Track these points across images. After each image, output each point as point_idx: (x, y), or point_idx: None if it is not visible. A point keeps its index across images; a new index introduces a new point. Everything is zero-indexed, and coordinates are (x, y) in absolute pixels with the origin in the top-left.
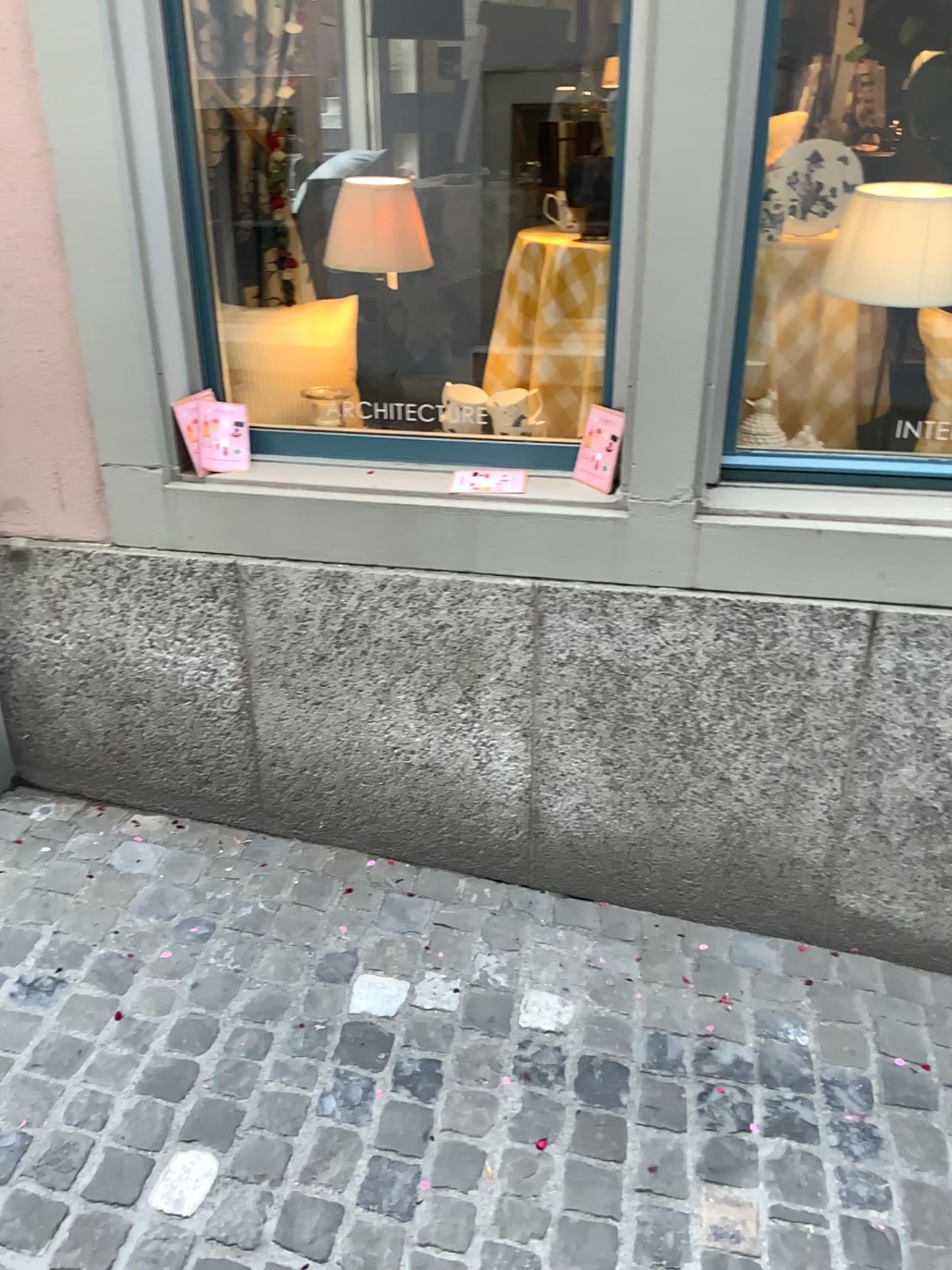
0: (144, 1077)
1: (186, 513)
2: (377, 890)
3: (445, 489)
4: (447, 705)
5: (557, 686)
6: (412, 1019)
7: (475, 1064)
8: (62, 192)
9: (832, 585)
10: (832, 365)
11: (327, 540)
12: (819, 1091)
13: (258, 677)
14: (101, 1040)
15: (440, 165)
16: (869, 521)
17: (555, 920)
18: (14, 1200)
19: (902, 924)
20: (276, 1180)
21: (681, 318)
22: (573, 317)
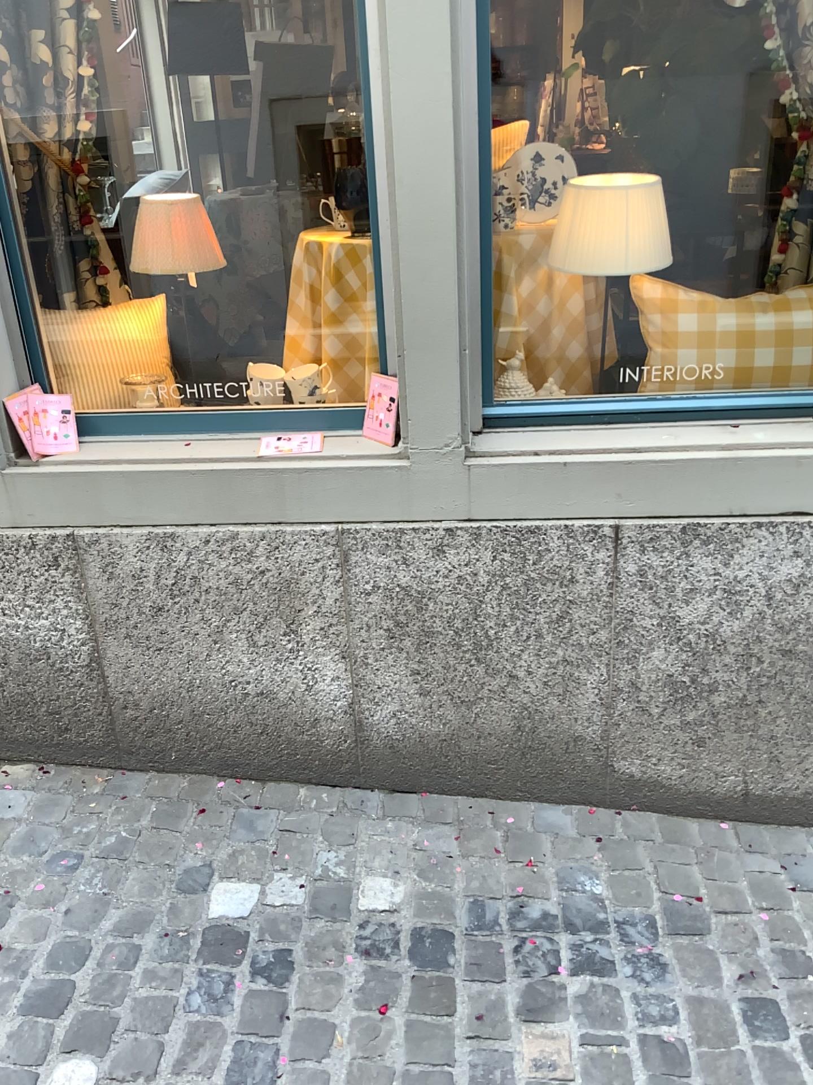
0: (23, 1002)
1: (25, 494)
2: (227, 807)
3: (253, 454)
4: (273, 639)
5: (365, 613)
6: (264, 917)
7: (321, 949)
8: None
9: (582, 506)
10: (568, 325)
11: (154, 506)
12: (613, 932)
13: (104, 632)
14: None
15: (235, 179)
16: (606, 451)
17: (383, 814)
18: None
19: (670, 782)
20: (149, 1078)
21: (435, 295)
22: (351, 300)
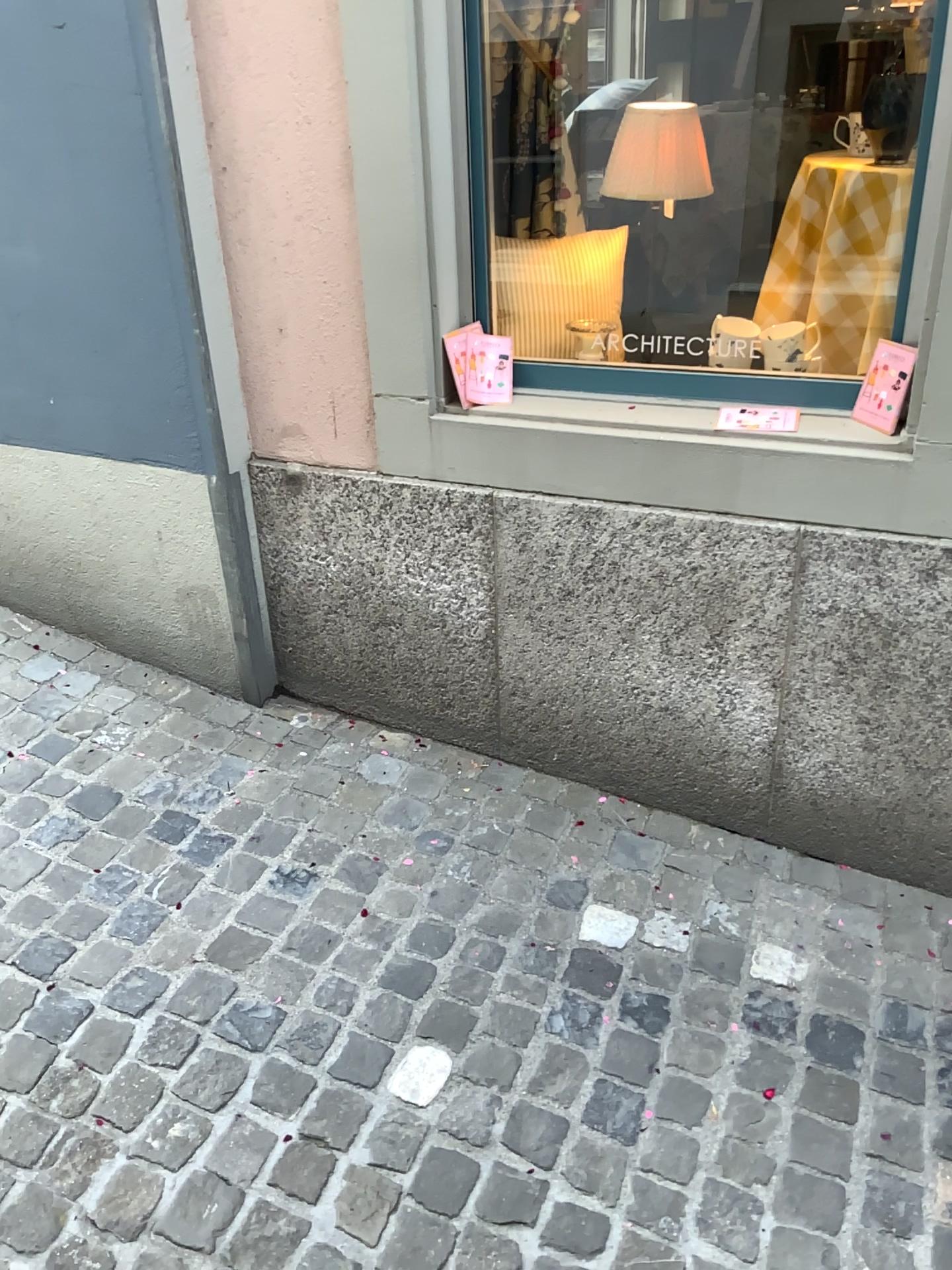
0: (387, 972)
1: (449, 443)
2: (610, 826)
3: (712, 427)
4: (695, 648)
5: (814, 637)
6: (642, 954)
7: (703, 1006)
8: (356, 125)
9: None
10: None
11: (586, 474)
12: None
13: (507, 608)
14: (349, 933)
15: (716, 91)
16: None
17: (791, 876)
18: (271, 1064)
19: None
20: (505, 1085)
21: None
22: (860, 248)
